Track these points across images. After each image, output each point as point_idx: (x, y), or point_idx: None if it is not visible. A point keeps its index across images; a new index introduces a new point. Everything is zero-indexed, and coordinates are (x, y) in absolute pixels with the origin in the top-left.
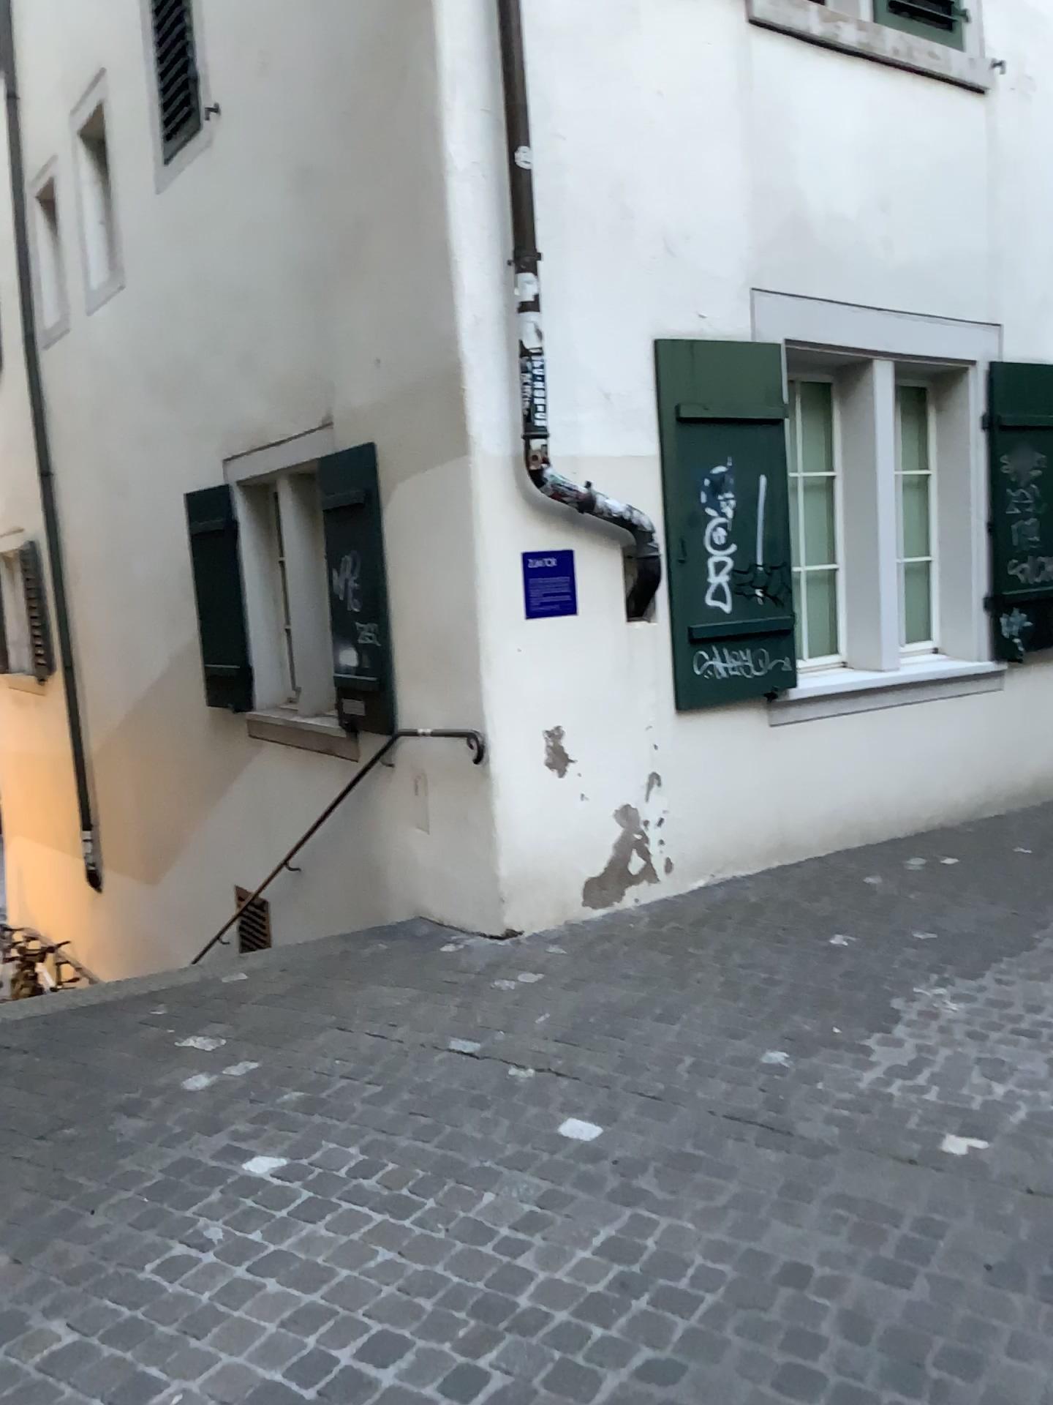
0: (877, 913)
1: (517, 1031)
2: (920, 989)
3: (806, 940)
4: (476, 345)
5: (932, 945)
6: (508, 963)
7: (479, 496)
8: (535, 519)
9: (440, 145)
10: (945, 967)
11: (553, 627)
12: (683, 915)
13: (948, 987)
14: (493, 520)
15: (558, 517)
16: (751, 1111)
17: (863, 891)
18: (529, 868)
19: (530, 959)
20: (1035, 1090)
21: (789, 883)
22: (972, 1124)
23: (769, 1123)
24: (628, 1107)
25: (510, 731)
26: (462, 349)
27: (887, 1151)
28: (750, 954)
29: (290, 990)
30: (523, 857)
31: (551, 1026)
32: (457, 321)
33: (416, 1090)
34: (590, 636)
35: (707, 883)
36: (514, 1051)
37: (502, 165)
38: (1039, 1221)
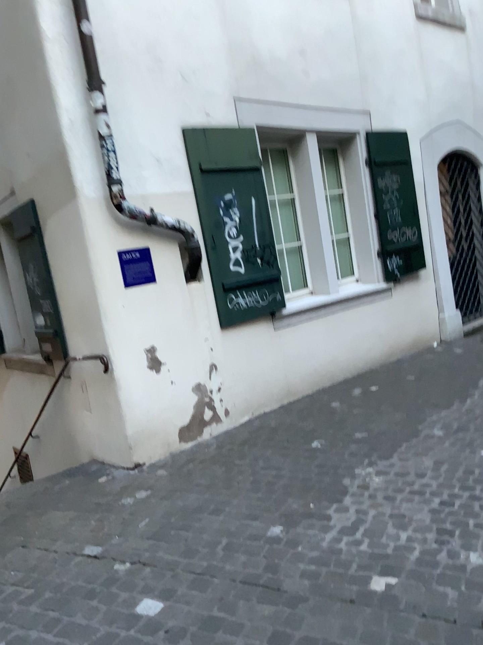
0: (336, 425)
1: (126, 534)
2: (358, 472)
3: (298, 448)
4: (74, 137)
5: (365, 442)
6: (132, 485)
7: (88, 222)
8: (123, 232)
9: (38, 24)
10: (371, 455)
11: (141, 291)
12: (233, 440)
13: (374, 468)
14: (98, 235)
15: (136, 230)
16: (255, 577)
17: (329, 412)
18: (143, 428)
19: (145, 481)
20: (423, 535)
21: (291, 413)
22: (388, 567)
23: (266, 585)
24: (181, 585)
25: (122, 353)
26: (66, 140)
27: (336, 597)
28: (267, 461)
29: (2, 521)
30: (139, 422)
31: (147, 527)
32: (61, 124)
33: (52, 591)
34: (164, 294)
35: (249, 419)
36: (121, 550)
37: (77, 33)
38: (430, 644)
